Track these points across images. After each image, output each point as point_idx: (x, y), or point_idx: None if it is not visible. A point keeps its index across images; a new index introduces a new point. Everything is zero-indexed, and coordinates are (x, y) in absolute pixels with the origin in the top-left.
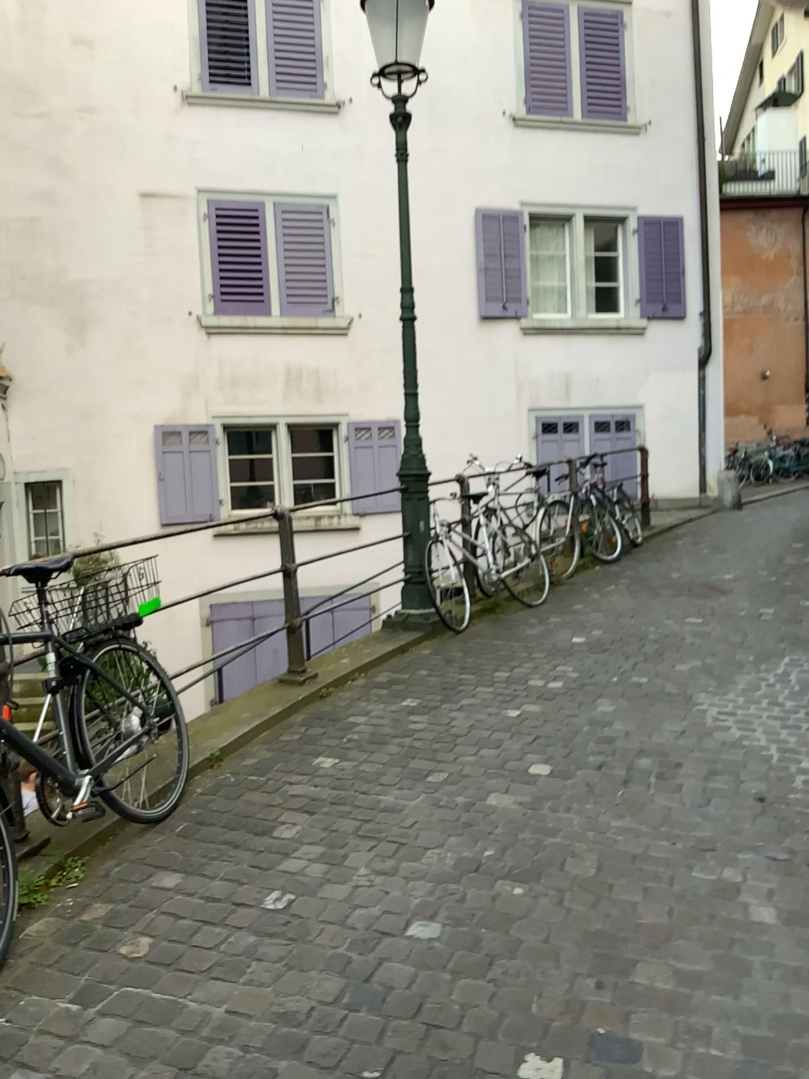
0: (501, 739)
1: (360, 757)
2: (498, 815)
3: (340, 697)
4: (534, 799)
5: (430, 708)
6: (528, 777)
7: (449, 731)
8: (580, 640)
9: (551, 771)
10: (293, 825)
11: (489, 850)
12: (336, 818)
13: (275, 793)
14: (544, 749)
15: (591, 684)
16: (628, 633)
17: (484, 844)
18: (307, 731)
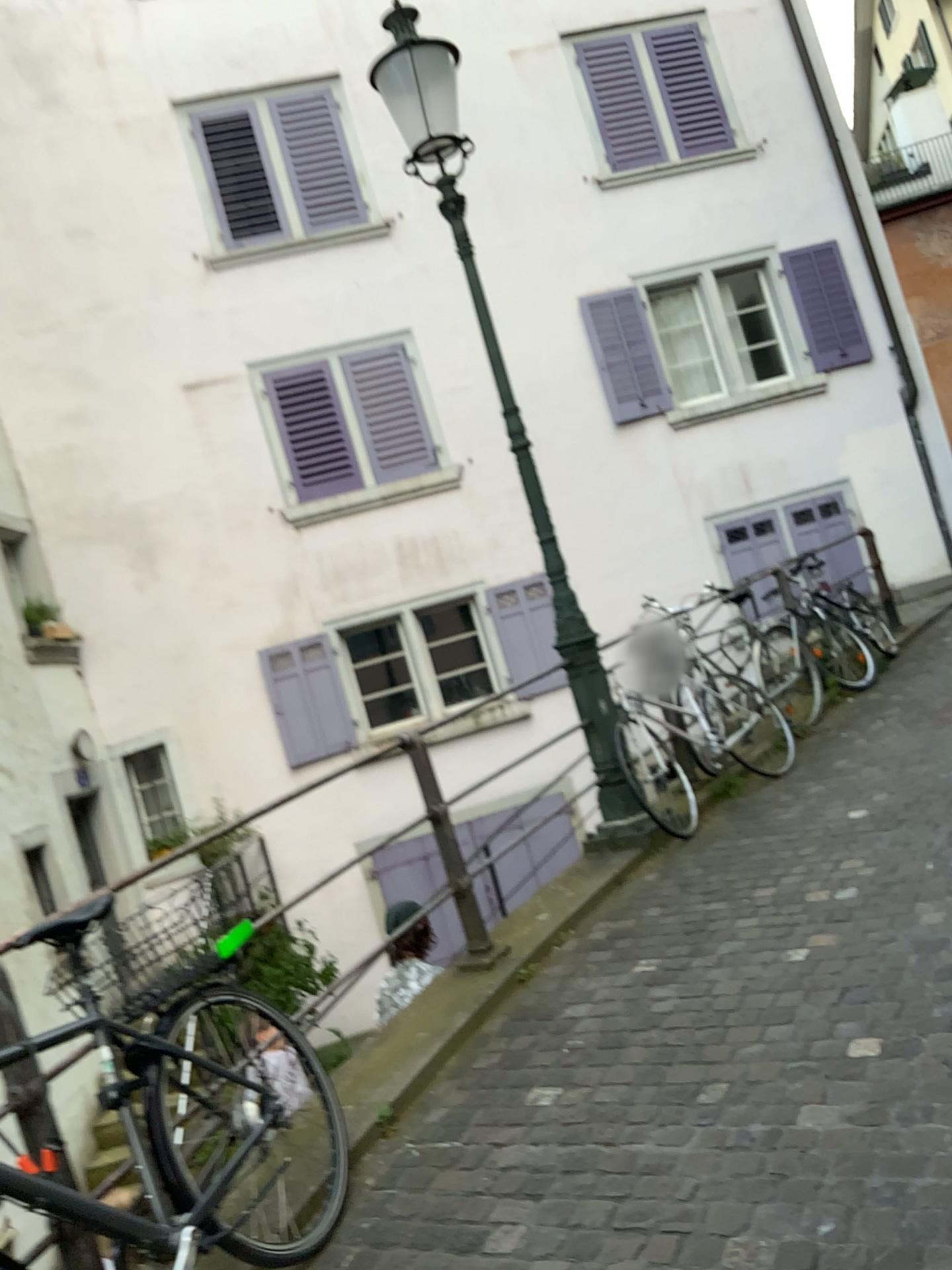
0: (790, 1004)
1: (592, 1075)
2: (821, 1150)
3: (547, 976)
4: (871, 1108)
5: (675, 969)
6: (849, 1067)
7: (712, 1004)
8: (857, 813)
9: (881, 1046)
10: (513, 1227)
11: (827, 1226)
12: (575, 1203)
13: (479, 1170)
14: (859, 1008)
15: (895, 882)
16: (922, 789)
17: (816, 1217)
18: (509, 1044)
